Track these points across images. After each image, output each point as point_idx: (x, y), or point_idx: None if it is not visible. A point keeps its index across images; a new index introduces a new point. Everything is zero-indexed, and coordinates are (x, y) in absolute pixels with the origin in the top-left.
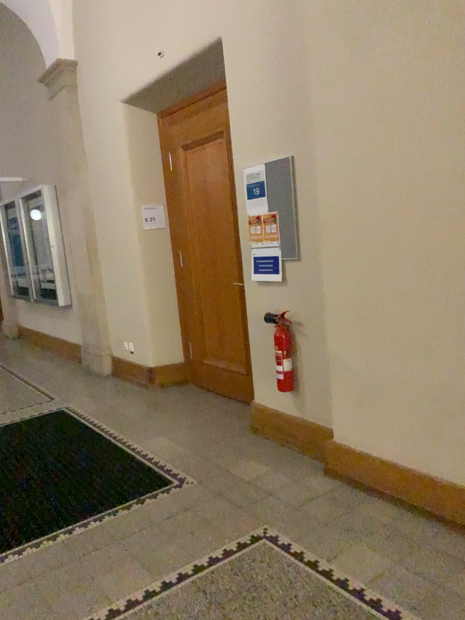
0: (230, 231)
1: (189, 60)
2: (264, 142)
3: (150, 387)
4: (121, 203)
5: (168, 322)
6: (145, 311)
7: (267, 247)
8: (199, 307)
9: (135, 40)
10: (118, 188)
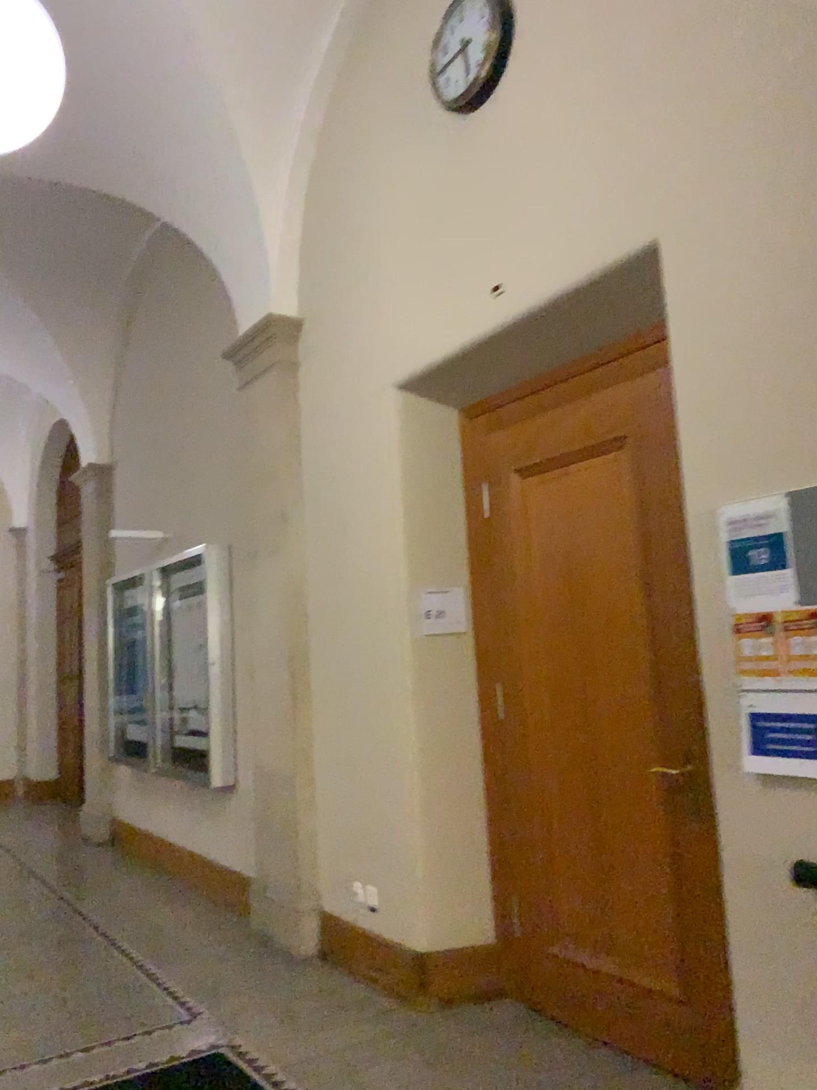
0: (638, 647)
1: (568, 293)
2: (781, 446)
3: (420, 1002)
4: (379, 582)
5: (464, 846)
6: (416, 818)
7: (794, 690)
8: (543, 815)
9: (437, 269)
10: (373, 550)
